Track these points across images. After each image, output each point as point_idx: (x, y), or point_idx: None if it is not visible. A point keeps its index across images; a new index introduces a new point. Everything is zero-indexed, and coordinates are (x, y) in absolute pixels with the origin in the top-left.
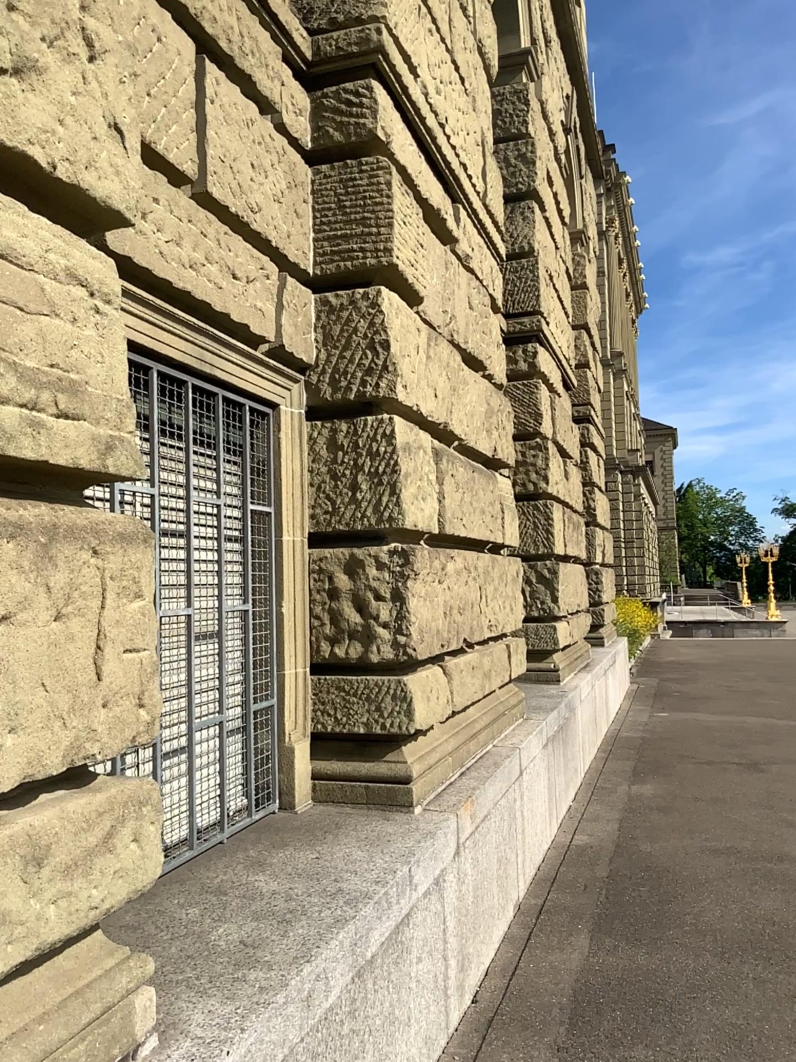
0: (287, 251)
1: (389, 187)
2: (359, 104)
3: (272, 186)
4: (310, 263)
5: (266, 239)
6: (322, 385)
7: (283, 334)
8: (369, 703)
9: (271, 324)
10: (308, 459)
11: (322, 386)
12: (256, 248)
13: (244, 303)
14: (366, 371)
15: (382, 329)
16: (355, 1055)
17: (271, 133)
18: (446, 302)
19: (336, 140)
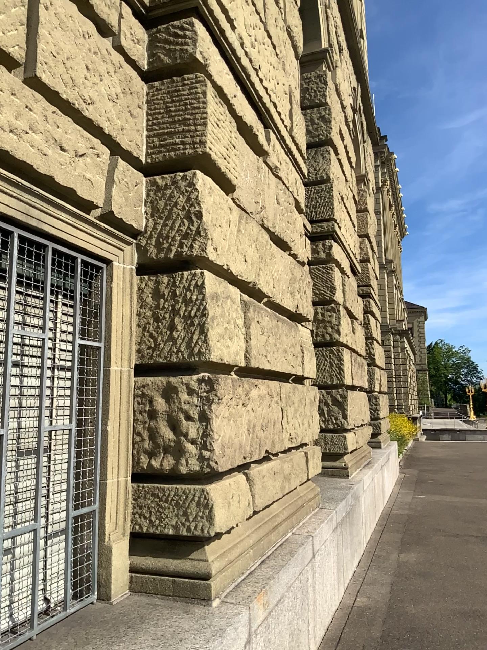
0: (120, 141)
1: (206, 99)
2: (183, 36)
3: (107, 87)
4: (141, 153)
5: (99, 127)
6: (148, 246)
7: (114, 204)
8: (178, 508)
9: (103, 195)
10: (136, 305)
11: (148, 248)
12: (87, 131)
13: (74, 173)
14: (184, 236)
15: (198, 205)
16: None
17: (108, 47)
18: (256, 195)
19: (164, 61)
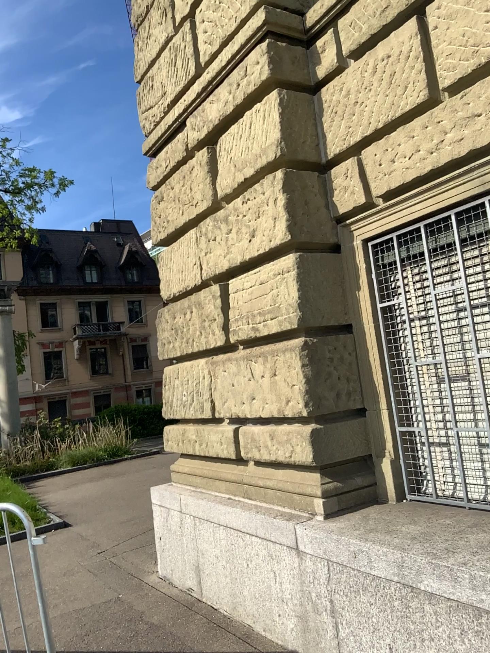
0: None
1: None
2: None
3: None
4: None
5: None
6: None
7: None
8: None
9: None
10: None
11: None
12: None
13: None
14: None
15: None
16: (406, 629)
17: None
18: None
19: None
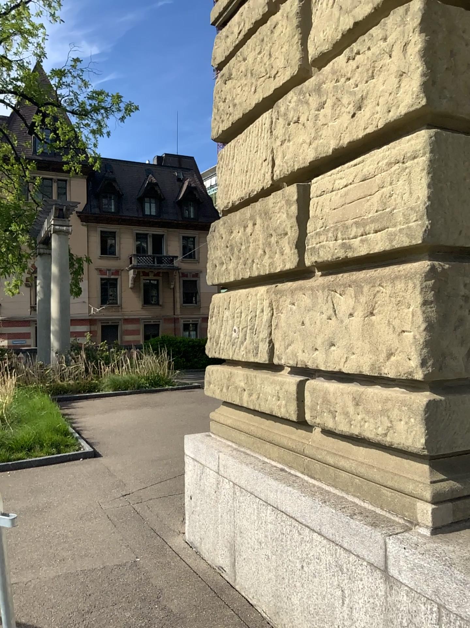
0: None
1: None
2: None
3: None
4: None
5: None
6: None
7: None
8: None
9: None
10: None
11: None
12: None
13: None
14: None
15: None
16: None
17: None
18: None
19: None
